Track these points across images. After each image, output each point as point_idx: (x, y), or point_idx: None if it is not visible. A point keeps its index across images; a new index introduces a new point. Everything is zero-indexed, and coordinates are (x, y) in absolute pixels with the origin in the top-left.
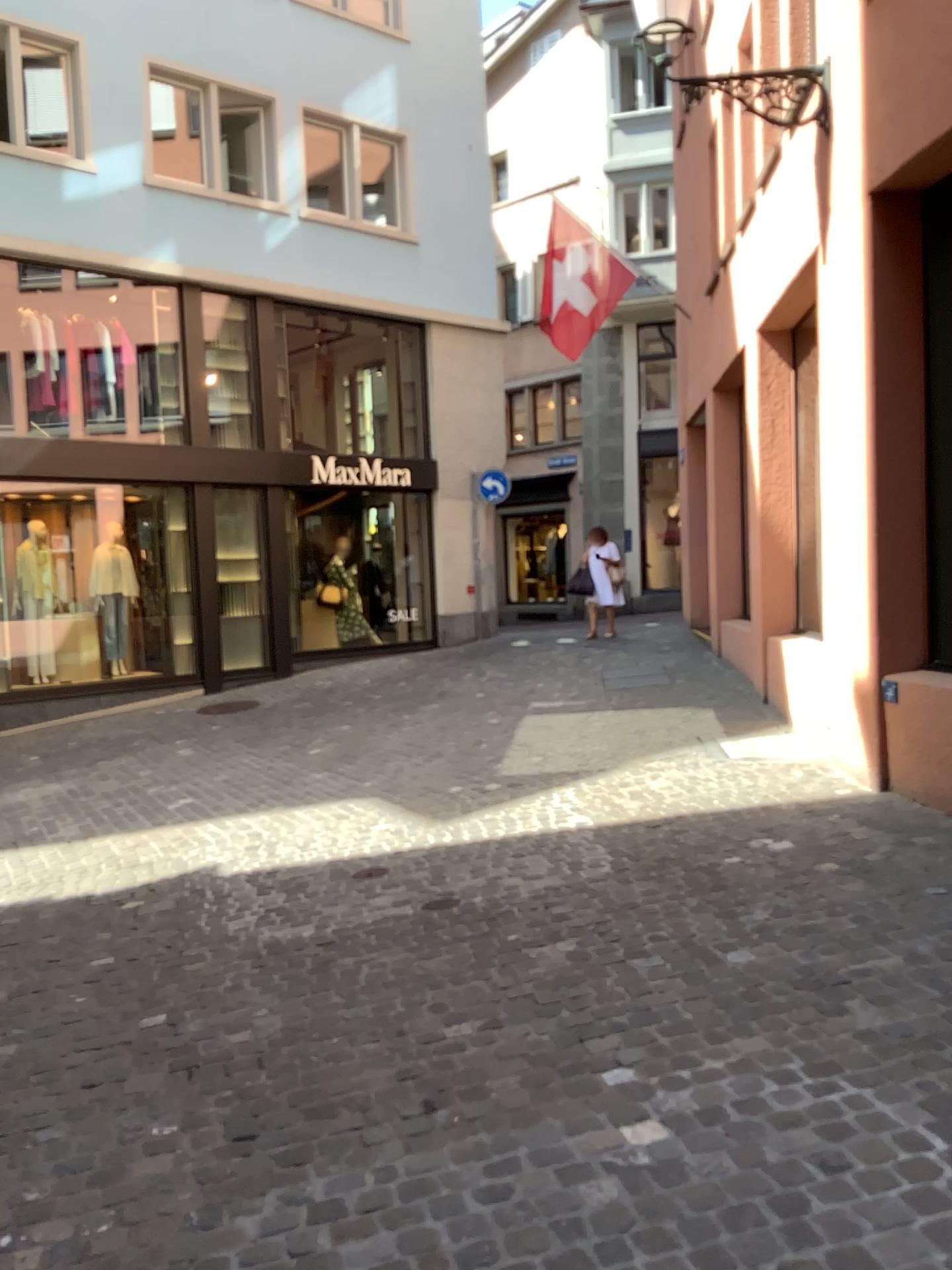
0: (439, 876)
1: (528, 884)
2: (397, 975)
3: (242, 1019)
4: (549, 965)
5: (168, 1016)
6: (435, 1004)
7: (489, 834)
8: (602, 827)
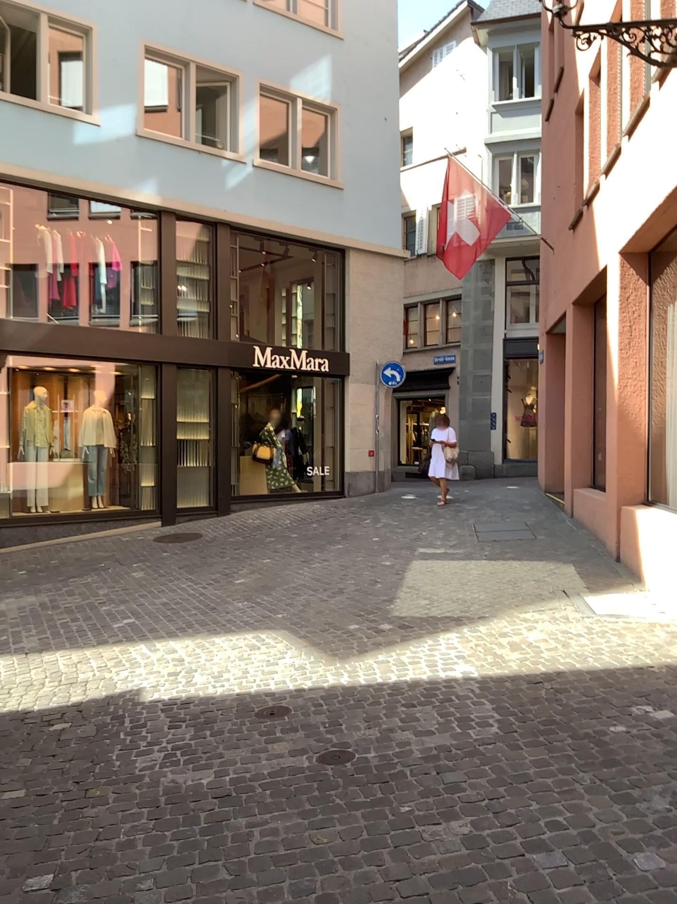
0: (336, 723)
1: (420, 741)
2: (288, 849)
3: (124, 897)
4: (445, 853)
5: (52, 882)
6: (324, 899)
7: (383, 678)
8: (486, 677)
